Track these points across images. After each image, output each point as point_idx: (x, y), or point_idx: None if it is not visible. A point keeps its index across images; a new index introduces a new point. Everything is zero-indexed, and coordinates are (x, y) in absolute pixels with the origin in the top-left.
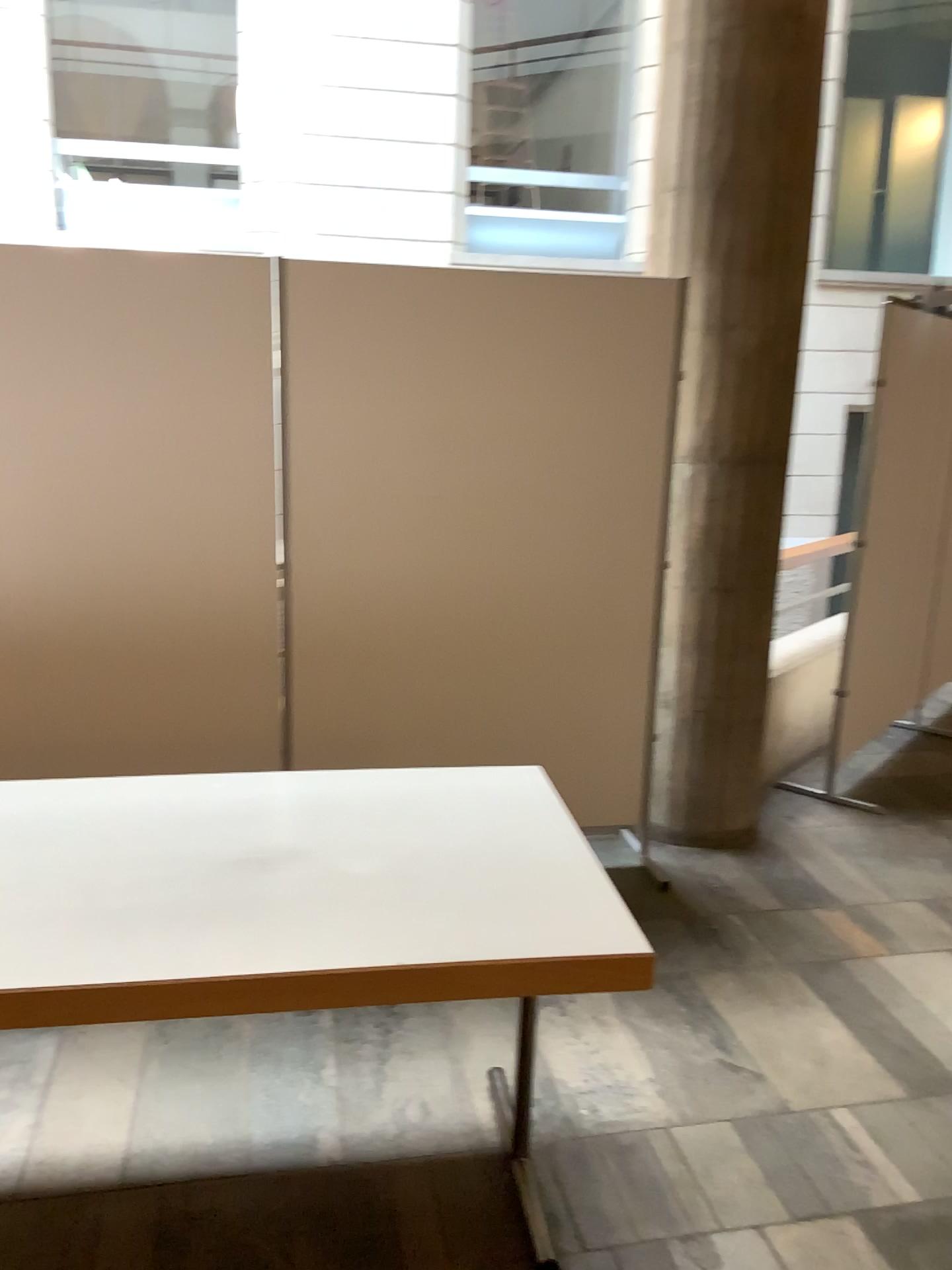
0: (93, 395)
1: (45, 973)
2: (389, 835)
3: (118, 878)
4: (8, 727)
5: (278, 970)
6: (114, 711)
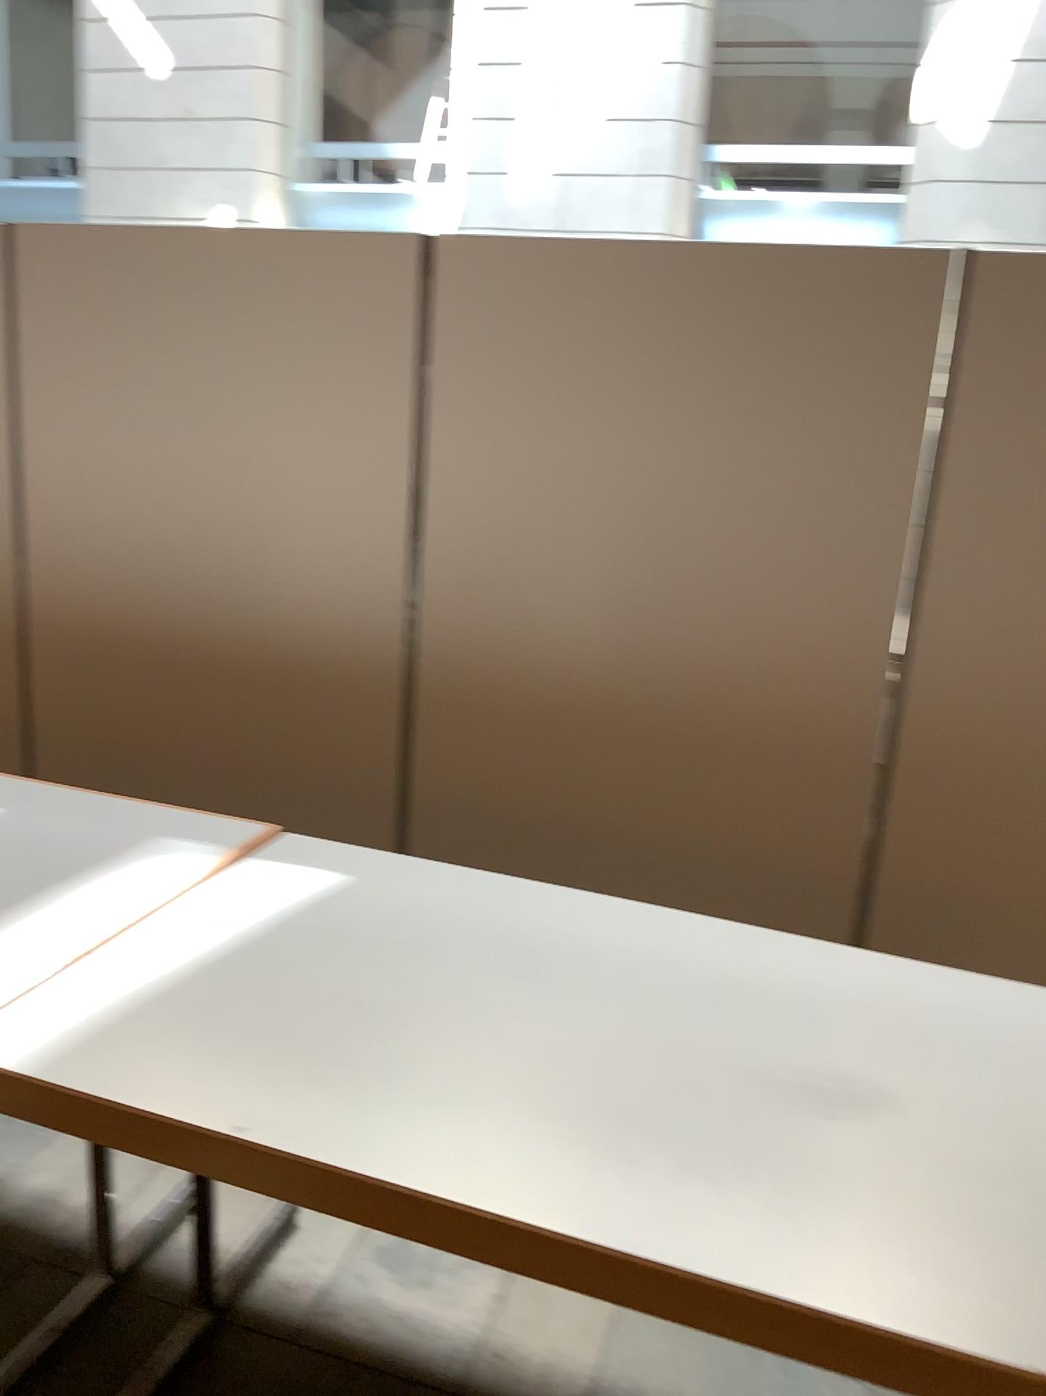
0: (713, 422)
1: (531, 1192)
2: (1039, 1103)
3: (646, 1064)
4: (563, 796)
5: (849, 1307)
6: (678, 801)
